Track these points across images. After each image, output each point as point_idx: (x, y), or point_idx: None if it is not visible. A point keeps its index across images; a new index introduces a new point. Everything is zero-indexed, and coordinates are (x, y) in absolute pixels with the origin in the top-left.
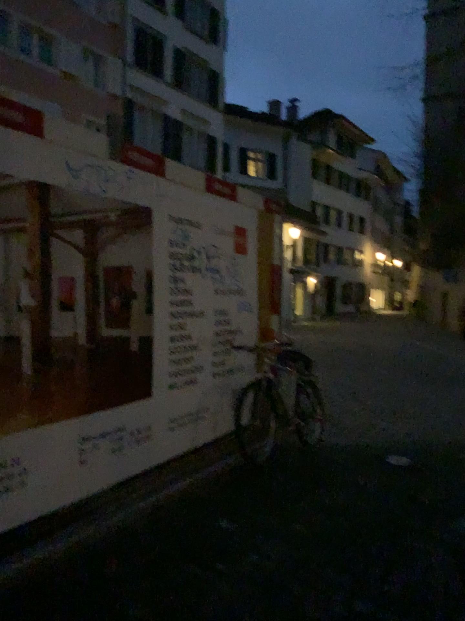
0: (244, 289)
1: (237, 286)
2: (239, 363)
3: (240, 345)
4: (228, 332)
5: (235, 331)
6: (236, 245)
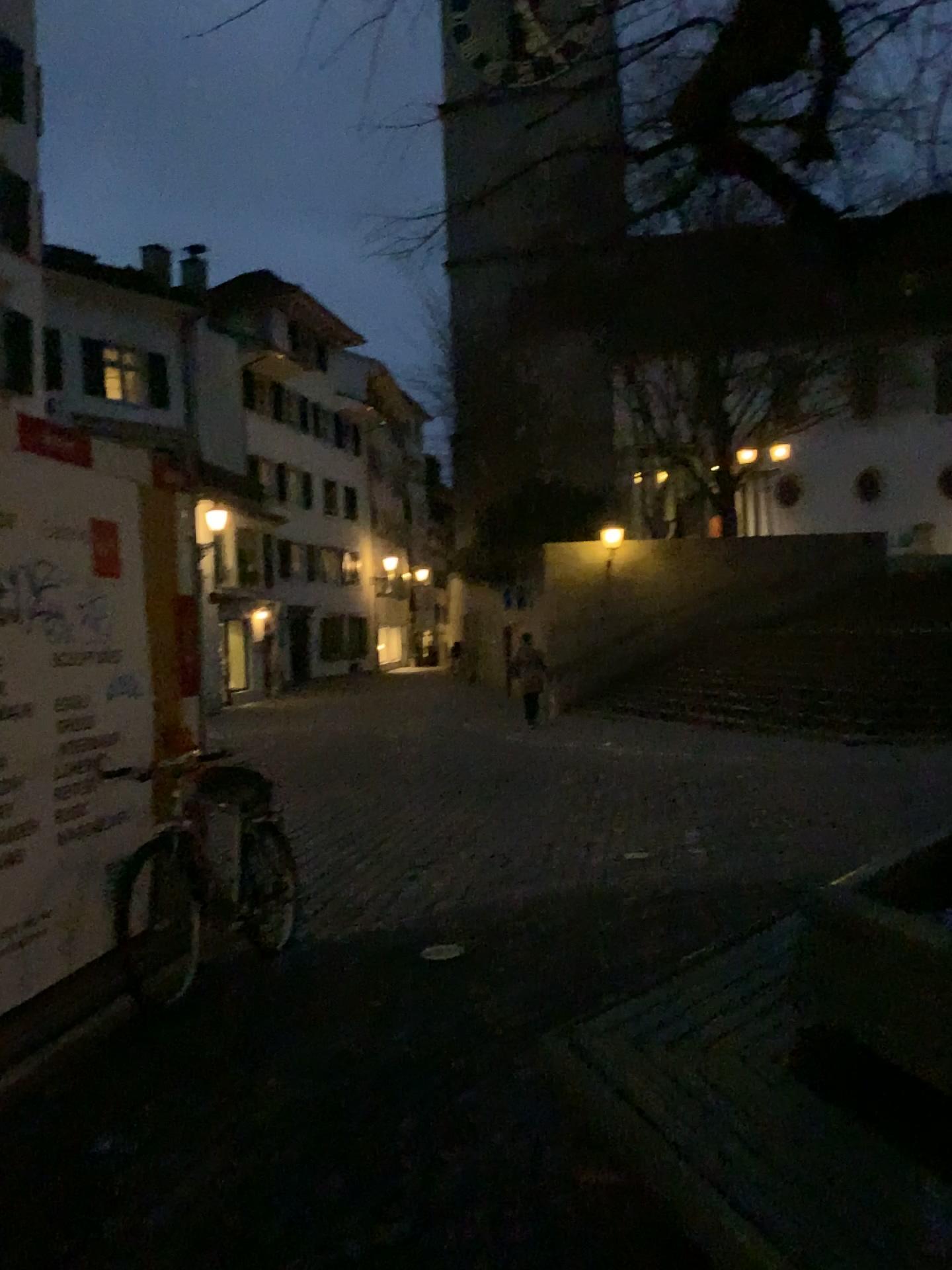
0: (115, 652)
1: (101, 648)
2: (114, 807)
3: (113, 770)
4: (86, 746)
5: (101, 743)
6: (93, 563)
